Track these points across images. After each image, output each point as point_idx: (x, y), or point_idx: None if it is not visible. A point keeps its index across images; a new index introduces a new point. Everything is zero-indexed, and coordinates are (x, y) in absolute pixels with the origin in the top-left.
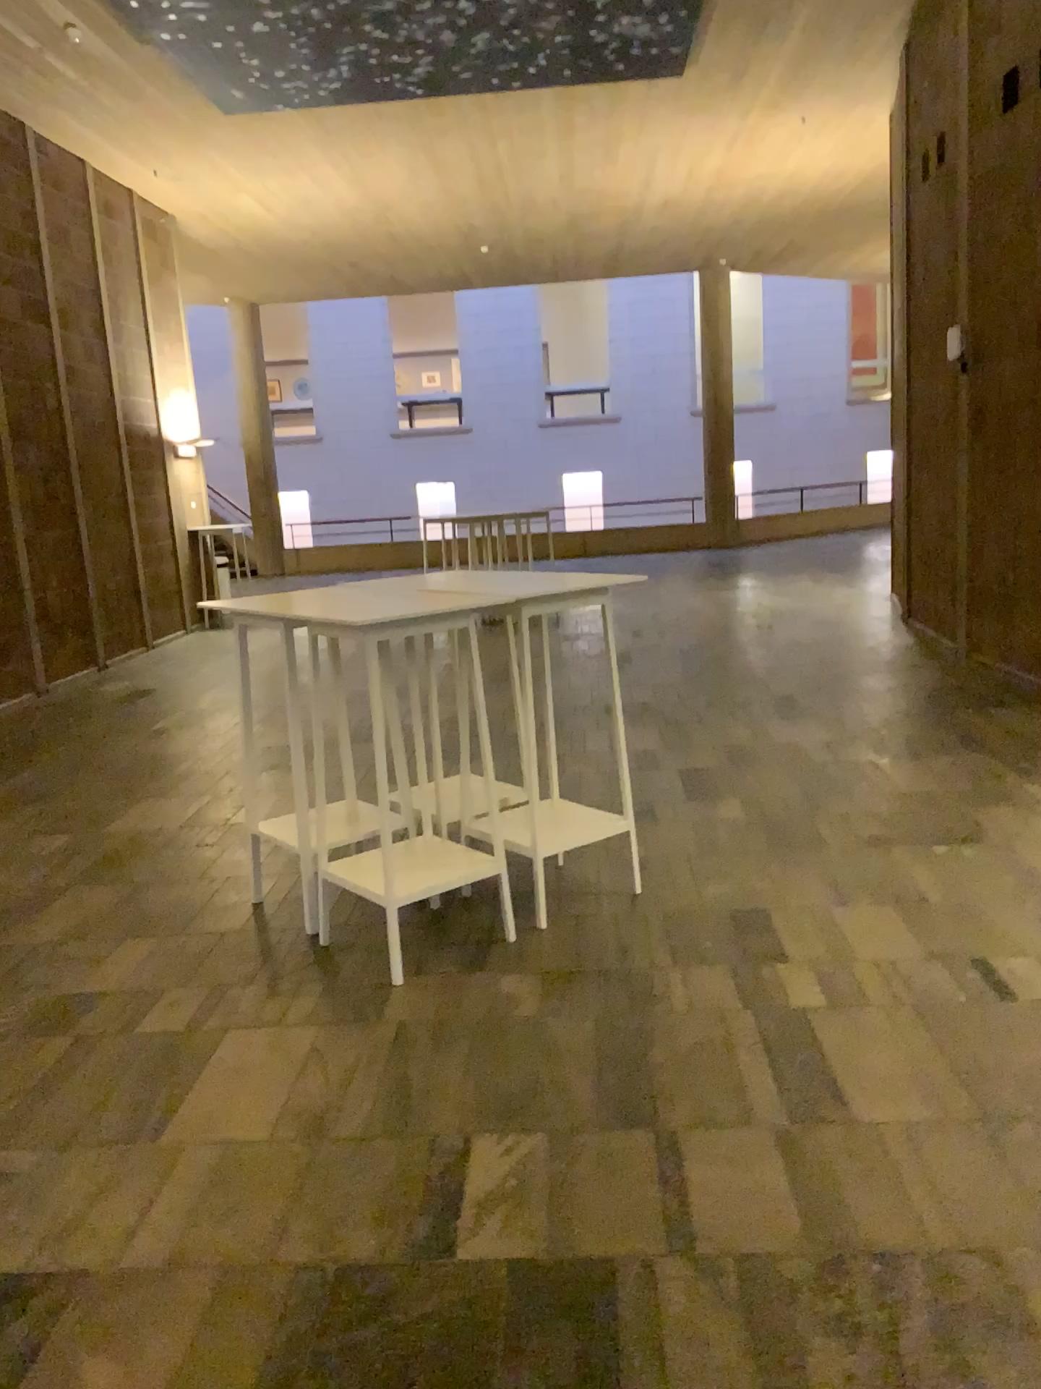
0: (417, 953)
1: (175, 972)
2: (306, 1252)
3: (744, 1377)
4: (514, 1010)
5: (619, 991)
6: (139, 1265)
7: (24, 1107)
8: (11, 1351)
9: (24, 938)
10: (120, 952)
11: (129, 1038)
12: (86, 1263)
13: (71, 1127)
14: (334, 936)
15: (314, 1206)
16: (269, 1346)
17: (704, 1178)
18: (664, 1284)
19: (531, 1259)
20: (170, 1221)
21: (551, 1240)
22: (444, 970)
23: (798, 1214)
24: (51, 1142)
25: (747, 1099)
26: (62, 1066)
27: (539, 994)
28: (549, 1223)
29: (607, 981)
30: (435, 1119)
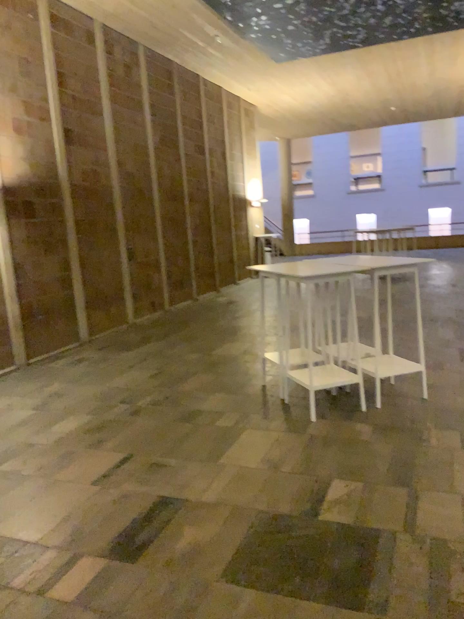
0: (324, 410)
1: (231, 407)
2: (264, 506)
3: (424, 578)
4: (359, 435)
5: (406, 434)
6: (206, 500)
7: (175, 445)
8: (163, 518)
9: (180, 389)
10: (213, 397)
11: (212, 427)
12: (189, 496)
13: (189, 453)
14: (292, 400)
15: (269, 492)
16: (246, 533)
17: (424, 507)
18: (398, 540)
19: (347, 522)
20: (218, 488)
21: (356, 518)
22: (334, 417)
23: (462, 526)
24: (182, 457)
25: (451, 481)
26: (188, 434)
27: (371, 431)
28: (356, 512)
29: (401, 429)
30: (319, 470)
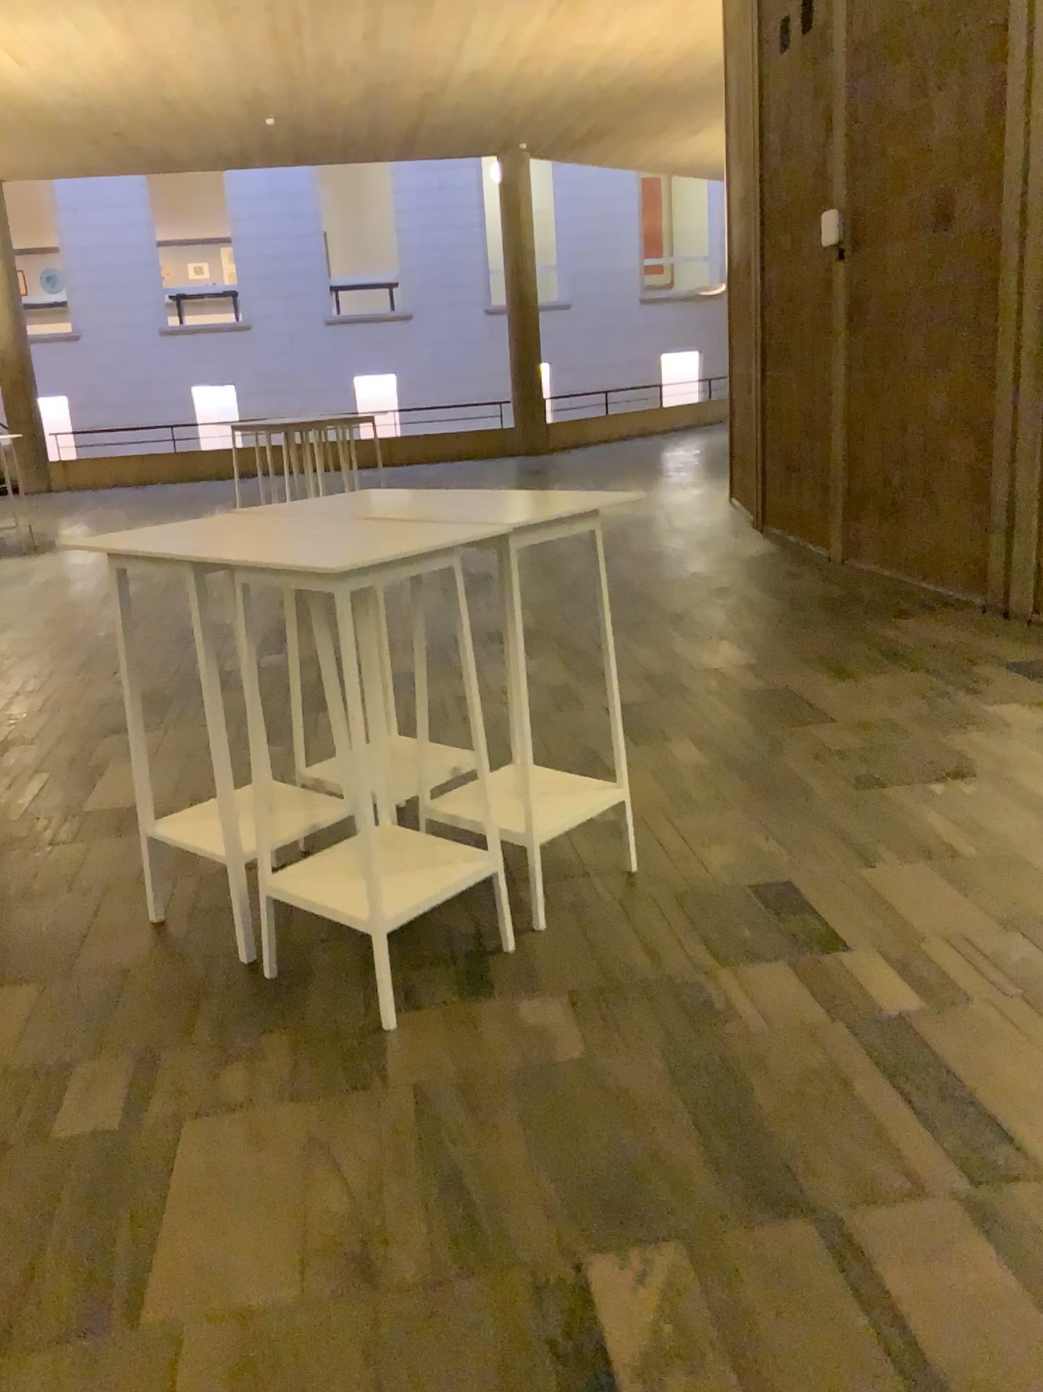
0: (396, 976)
1: (85, 1036)
2: None
3: None
4: (557, 1050)
5: (673, 1010)
6: None
7: None
8: None
9: None
10: None
11: (49, 1149)
12: None
13: (5, 1313)
14: (282, 961)
15: None
16: None
17: (916, 1290)
18: None
19: None
20: None
21: None
22: (441, 998)
23: None
24: None
25: (905, 1157)
26: None
27: (579, 1024)
28: None
29: (654, 998)
30: (527, 1237)
